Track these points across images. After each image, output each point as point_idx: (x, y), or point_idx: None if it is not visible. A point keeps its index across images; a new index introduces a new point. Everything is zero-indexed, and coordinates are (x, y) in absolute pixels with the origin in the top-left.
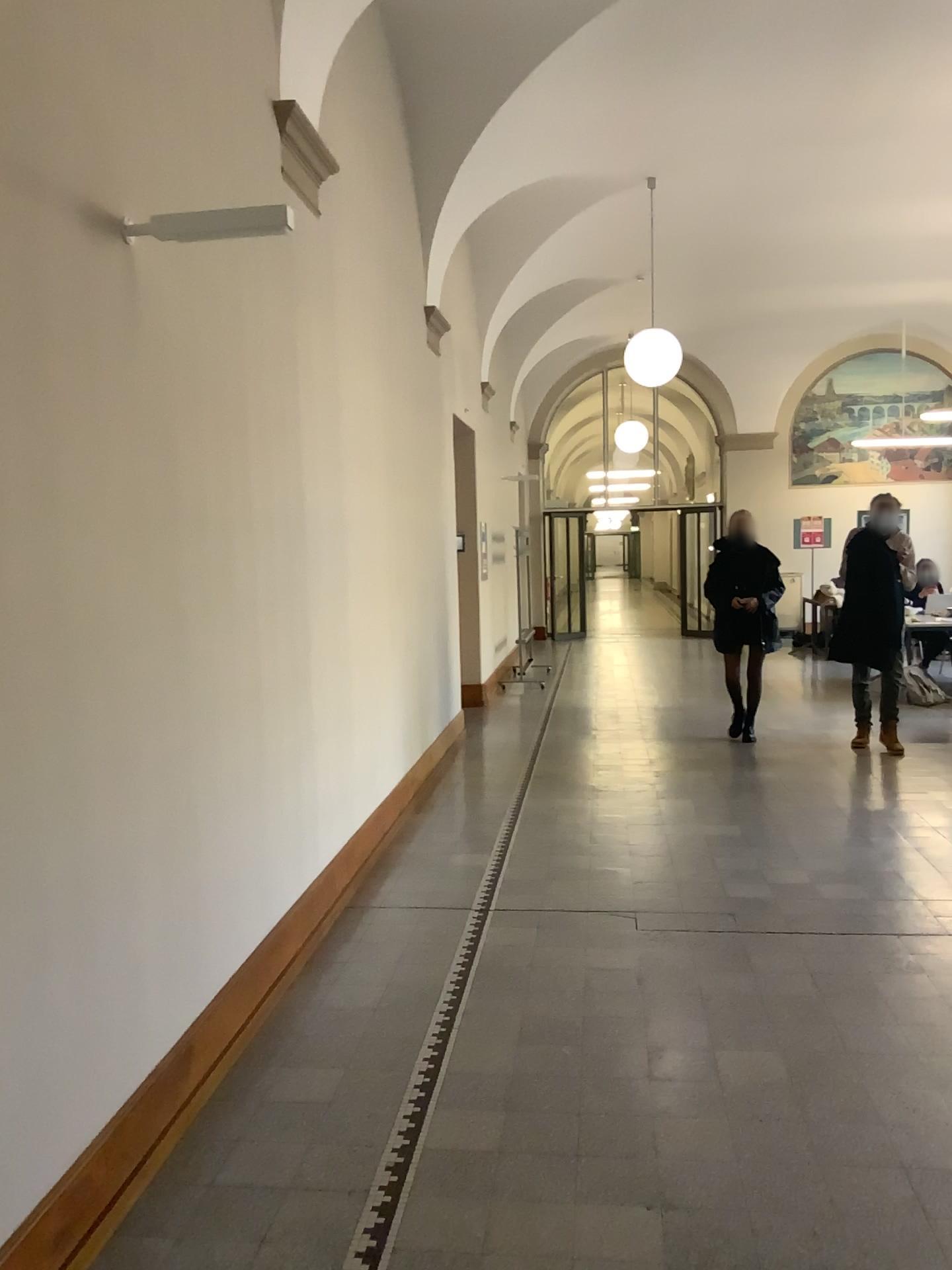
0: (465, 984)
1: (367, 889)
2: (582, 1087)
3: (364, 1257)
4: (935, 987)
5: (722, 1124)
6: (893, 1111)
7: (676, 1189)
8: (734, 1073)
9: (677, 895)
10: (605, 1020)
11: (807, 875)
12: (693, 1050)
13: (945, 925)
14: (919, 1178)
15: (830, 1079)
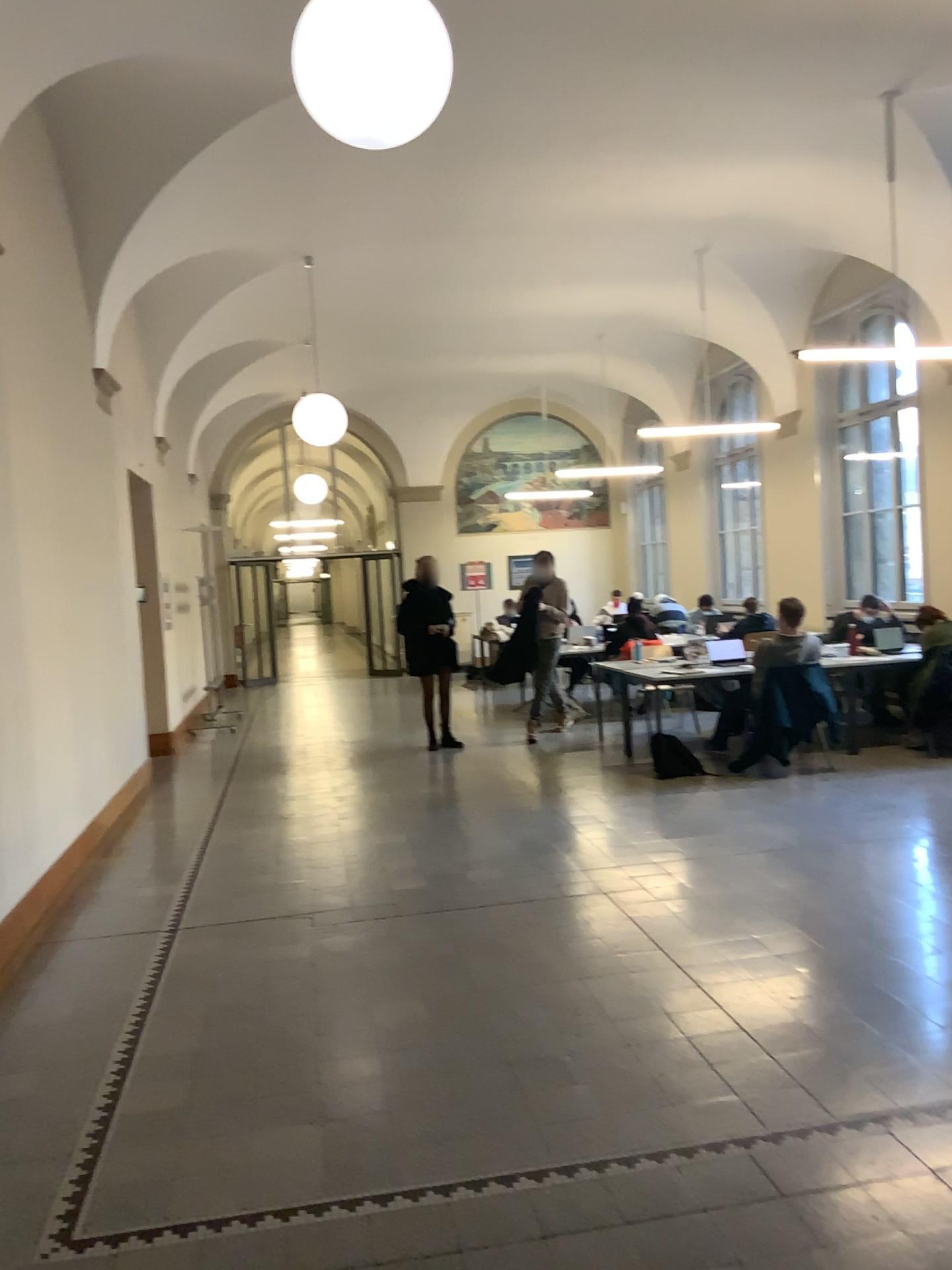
0: (156, 989)
1: (58, 924)
2: (260, 1048)
3: (70, 1197)
4: (548, 937)
5: (374, 1055)
6: (505, 1025)
7: (334, 1105)
8: (386, 1019)
9: (348, 895)
10: (282, 998)
11: (458, 867)
12: (354, 1008)
13: (562, 891)
14: (519, 1065)
15: (461, 1011)
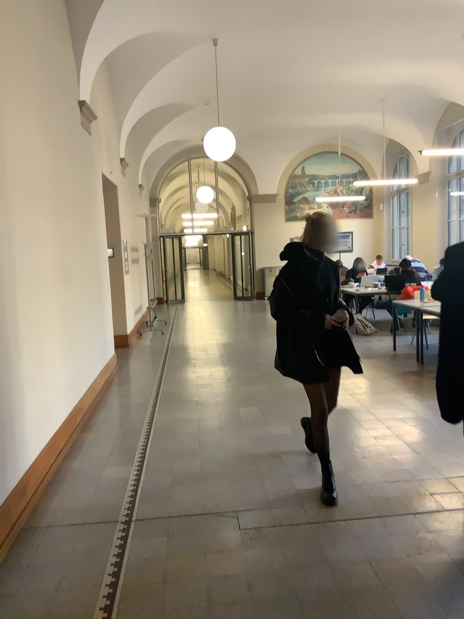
0: (111, 612)
1: (39, 510)
2: None
3: None
4: (460, 569)
5: None
6: None
7: None
8: None
9: (263, 493)
10: None
11: (343, 467)
12: None
13: (442, 503)
14: None
15: None
